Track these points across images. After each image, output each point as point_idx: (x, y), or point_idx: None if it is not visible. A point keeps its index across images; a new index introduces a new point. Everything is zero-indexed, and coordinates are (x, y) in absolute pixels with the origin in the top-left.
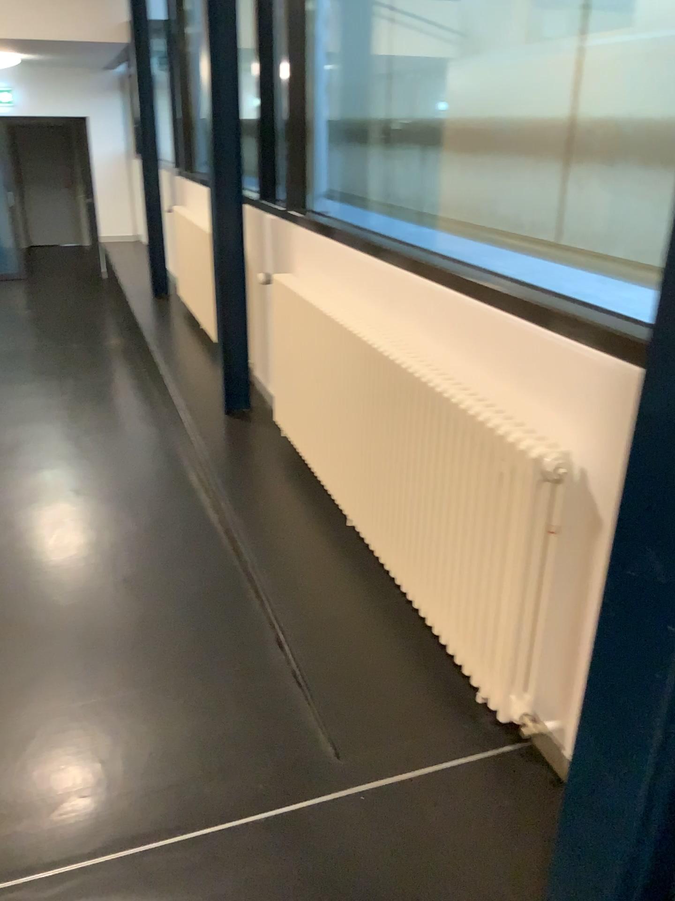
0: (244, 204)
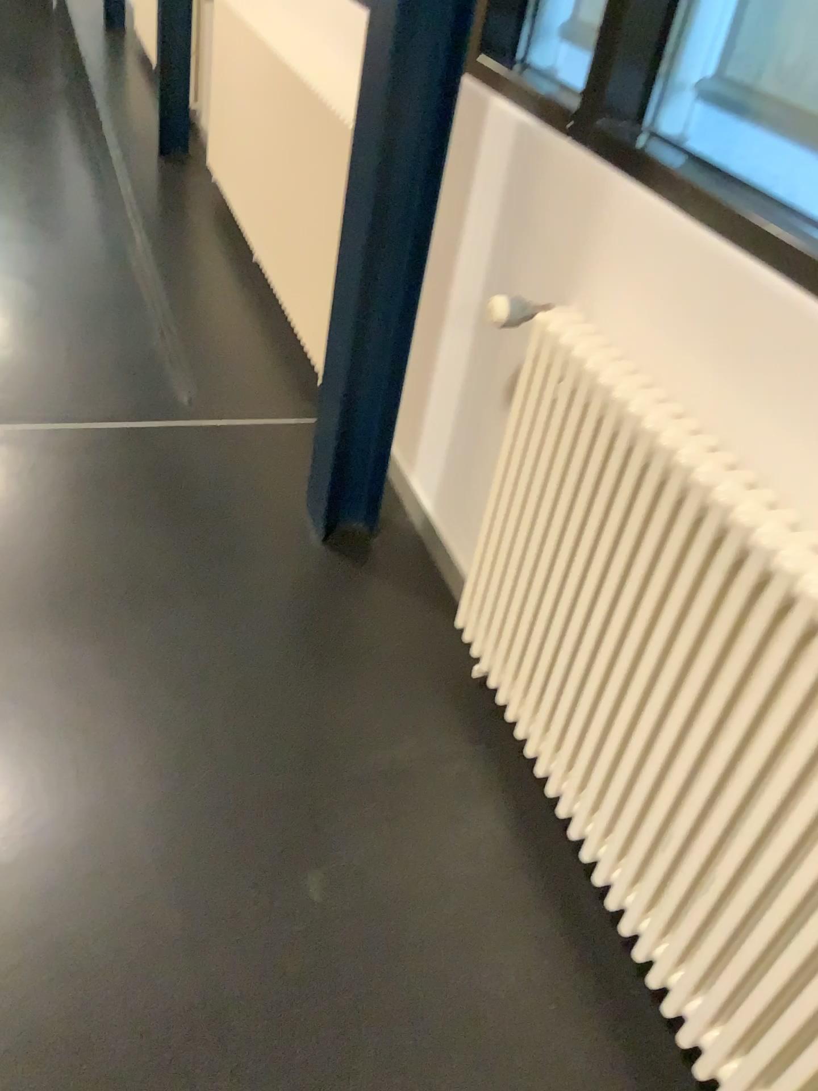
0: None
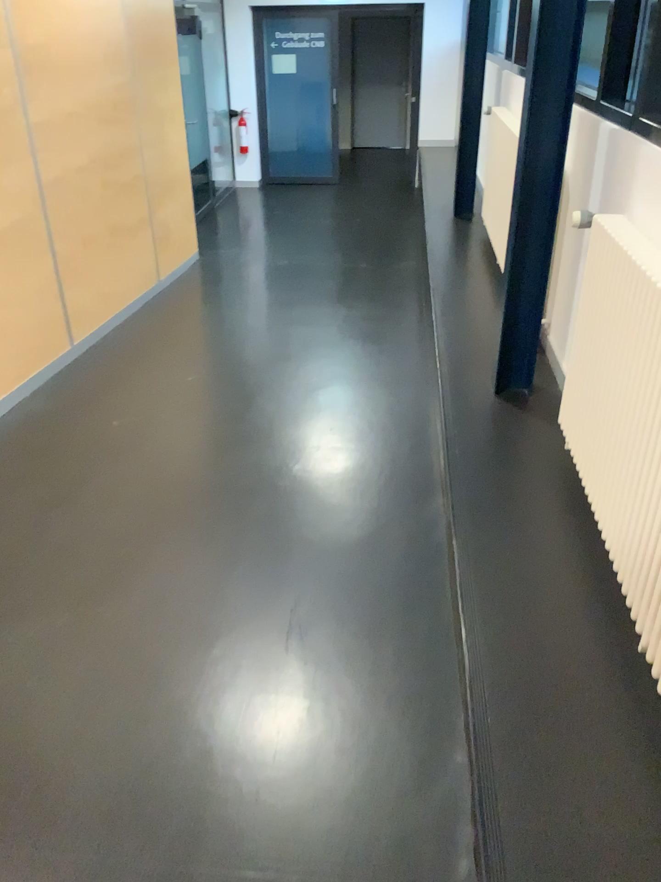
0: (572, 101)
